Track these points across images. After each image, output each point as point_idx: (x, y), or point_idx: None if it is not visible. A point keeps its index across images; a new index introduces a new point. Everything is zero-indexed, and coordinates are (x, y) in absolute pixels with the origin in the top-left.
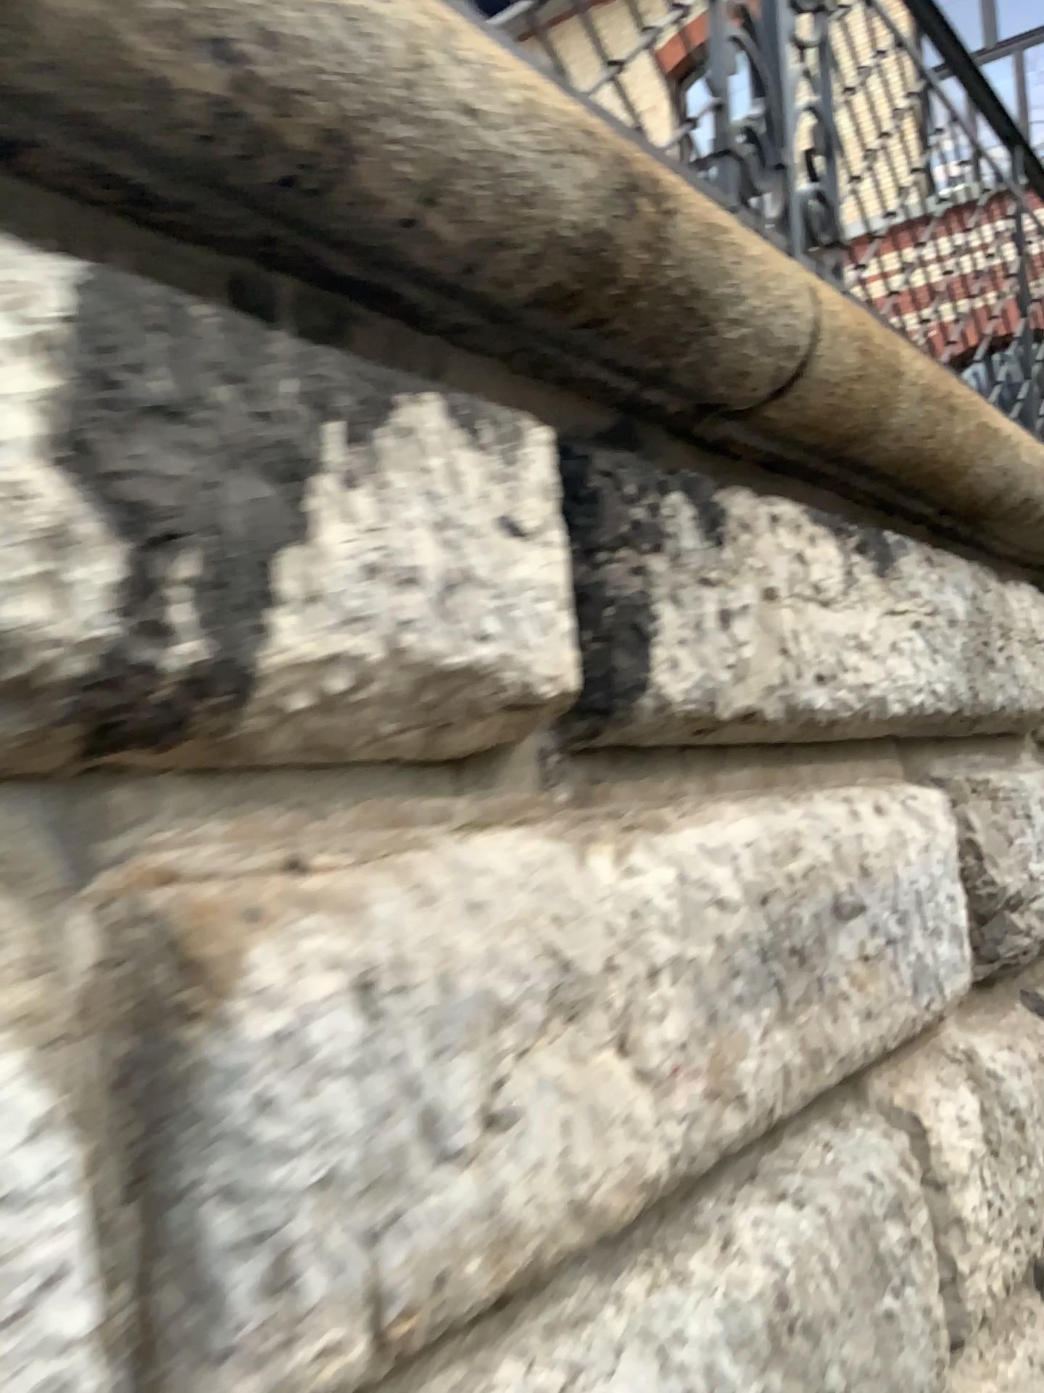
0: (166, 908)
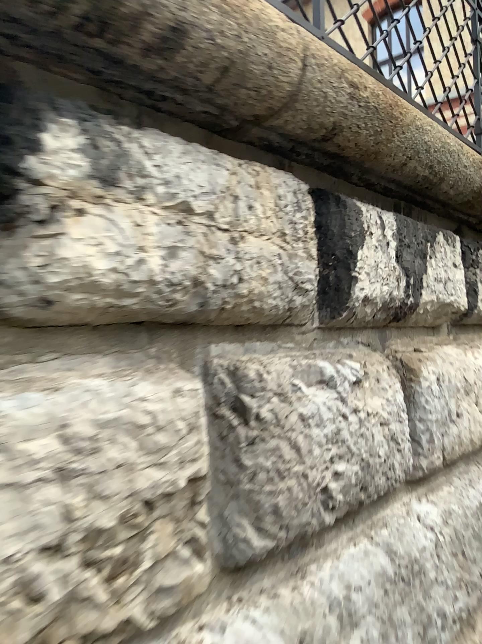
0: (404, 357)
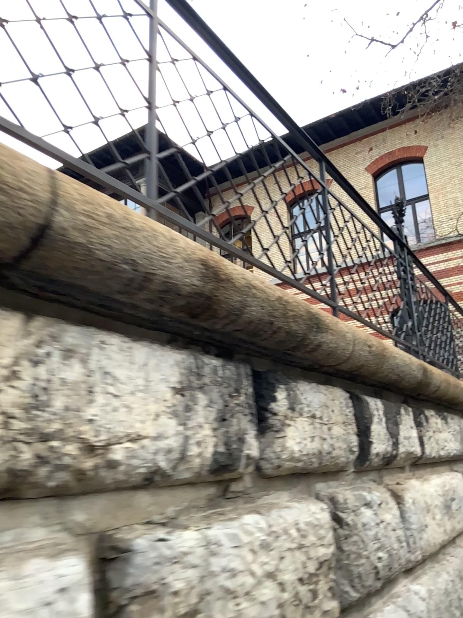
0: (393, 488)
